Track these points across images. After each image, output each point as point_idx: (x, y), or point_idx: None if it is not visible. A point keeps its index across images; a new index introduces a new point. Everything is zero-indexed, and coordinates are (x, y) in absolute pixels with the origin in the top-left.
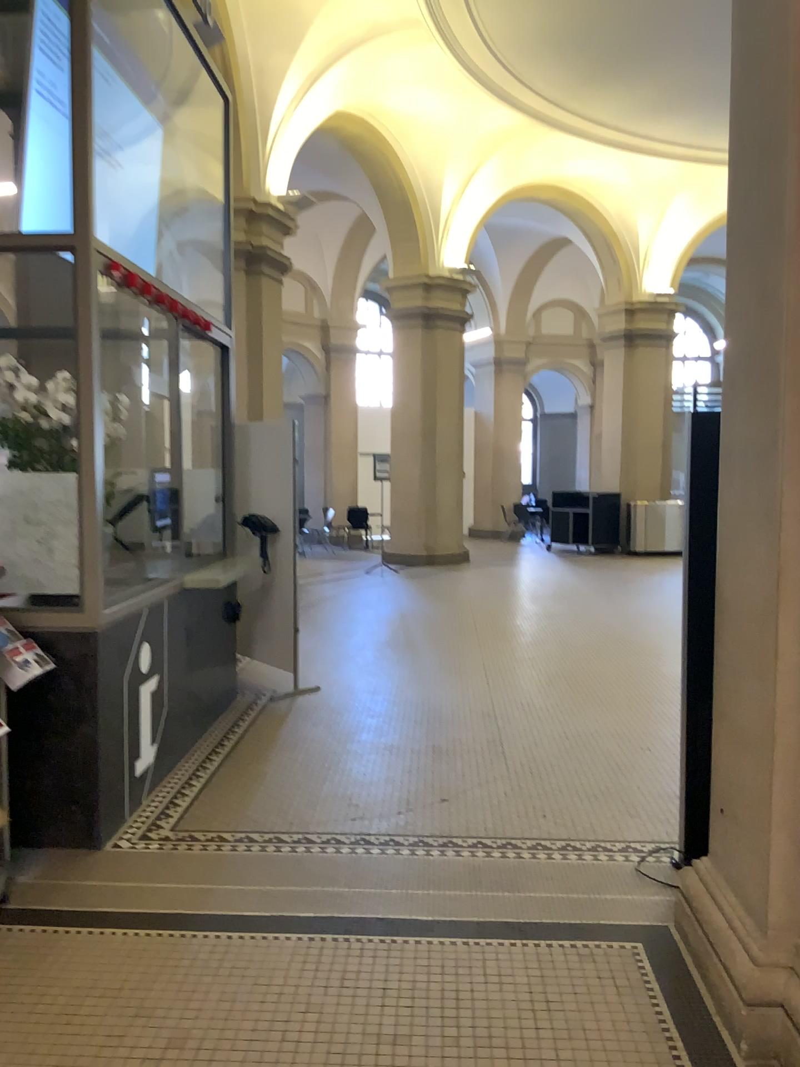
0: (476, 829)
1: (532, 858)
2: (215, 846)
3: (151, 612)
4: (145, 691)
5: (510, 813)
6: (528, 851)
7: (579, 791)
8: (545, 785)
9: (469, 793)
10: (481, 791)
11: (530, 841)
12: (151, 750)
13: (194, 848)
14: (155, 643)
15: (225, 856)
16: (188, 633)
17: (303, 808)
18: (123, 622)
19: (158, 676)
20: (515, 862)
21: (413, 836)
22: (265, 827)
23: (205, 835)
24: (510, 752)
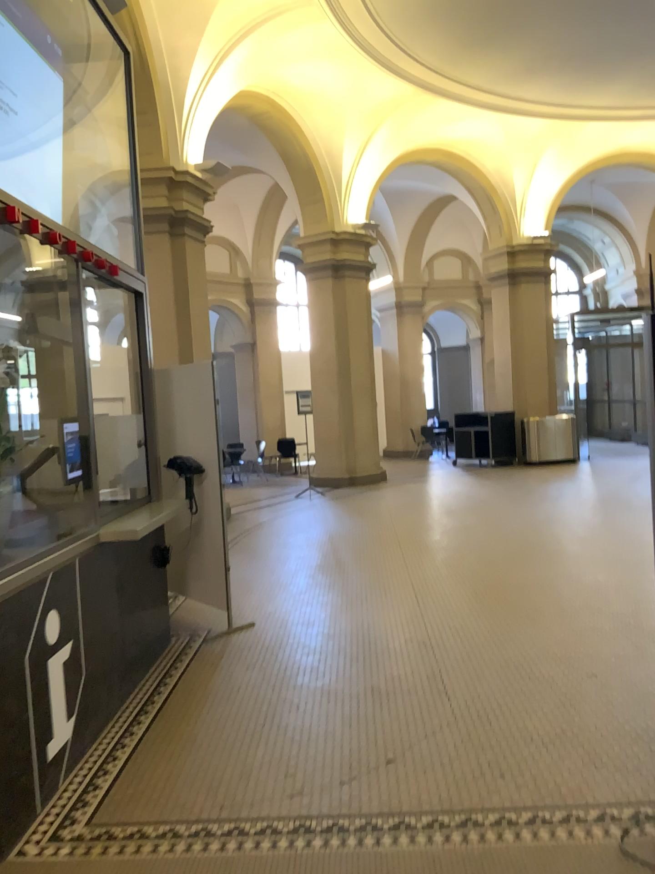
0: (428, 803)
1: (498, 844)
2: (131, 850)
3: (56, 575)
4: (56, 661)
5: (464, 778)
6: (492, 834)
7: (534, 740)
8: (497, 734)
9: (416, 751)
10: (429, 749)
11: (493, 818)
12: (69, 723)
13: (106, 855)
14: (65, 606)
15: (141, 867)
16: (107, 587)
17: (234, 784)
18: (14, 596)
19: (71, 643)
20: (480, 852)
21: (359, 819)
22: (189, 818)
23: (121, 835)
24: (453, 693)
